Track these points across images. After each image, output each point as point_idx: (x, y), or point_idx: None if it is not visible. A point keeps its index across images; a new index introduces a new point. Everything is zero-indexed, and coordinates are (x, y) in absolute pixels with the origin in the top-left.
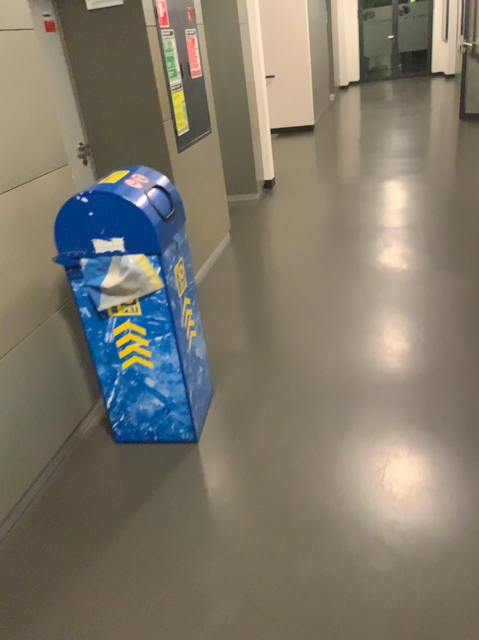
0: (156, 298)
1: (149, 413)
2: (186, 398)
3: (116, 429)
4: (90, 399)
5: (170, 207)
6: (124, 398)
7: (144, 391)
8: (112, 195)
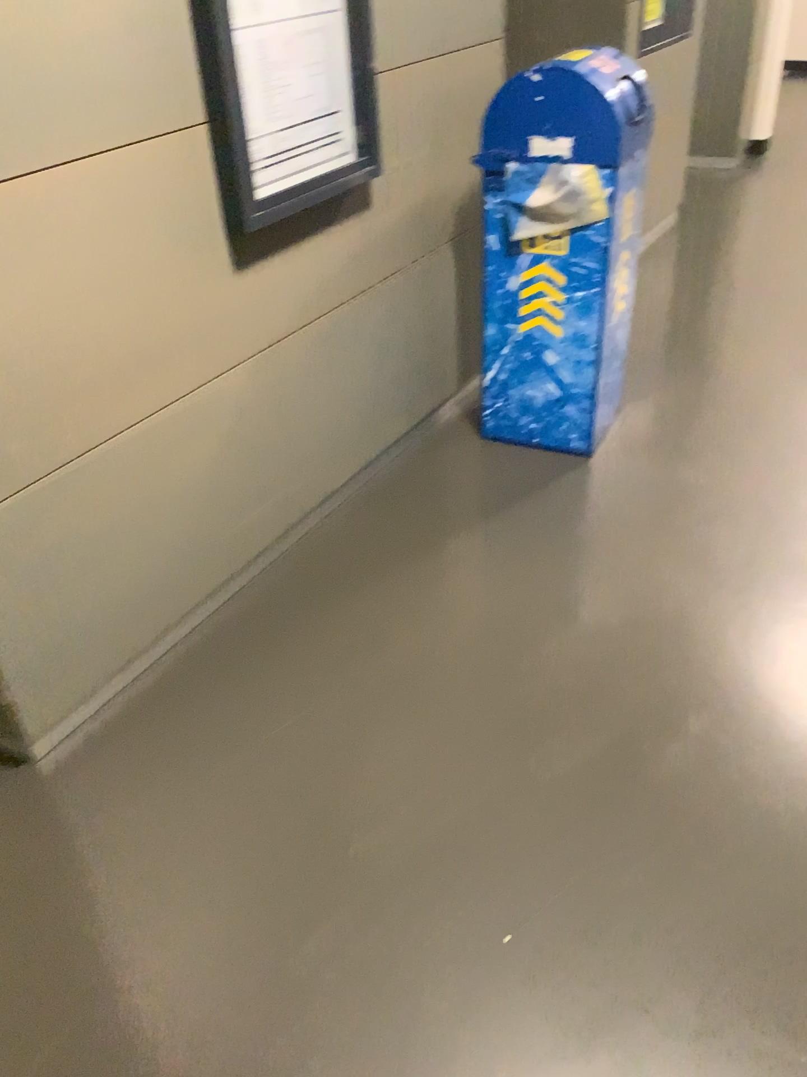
0: (593, 233)
1: (541, 400)
2: (596, 387)
3: (491, 416)
4: (458, 378)
5: (639, 107)
6: (511, 374)
7: (542, 367)
8: (569, 76)
